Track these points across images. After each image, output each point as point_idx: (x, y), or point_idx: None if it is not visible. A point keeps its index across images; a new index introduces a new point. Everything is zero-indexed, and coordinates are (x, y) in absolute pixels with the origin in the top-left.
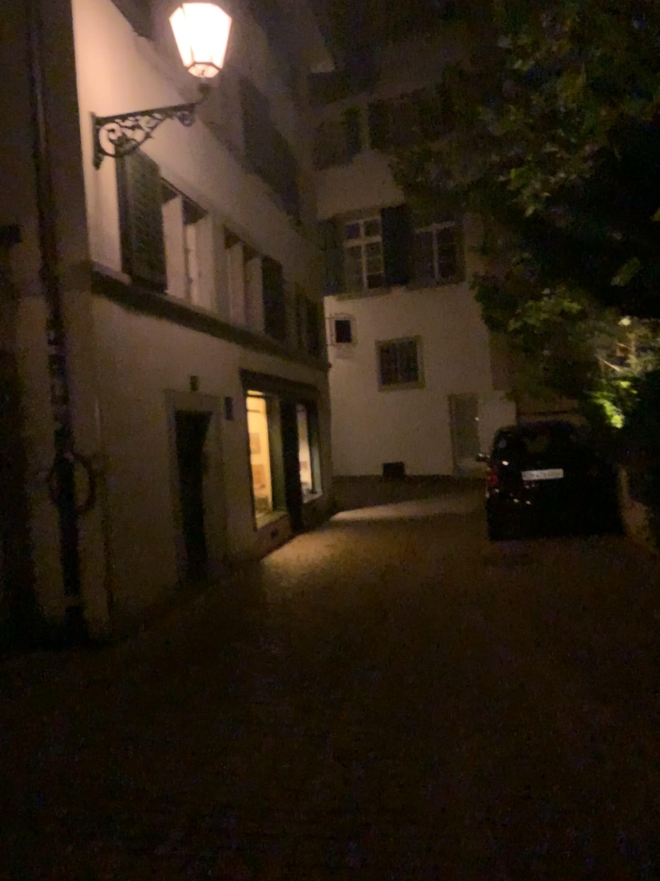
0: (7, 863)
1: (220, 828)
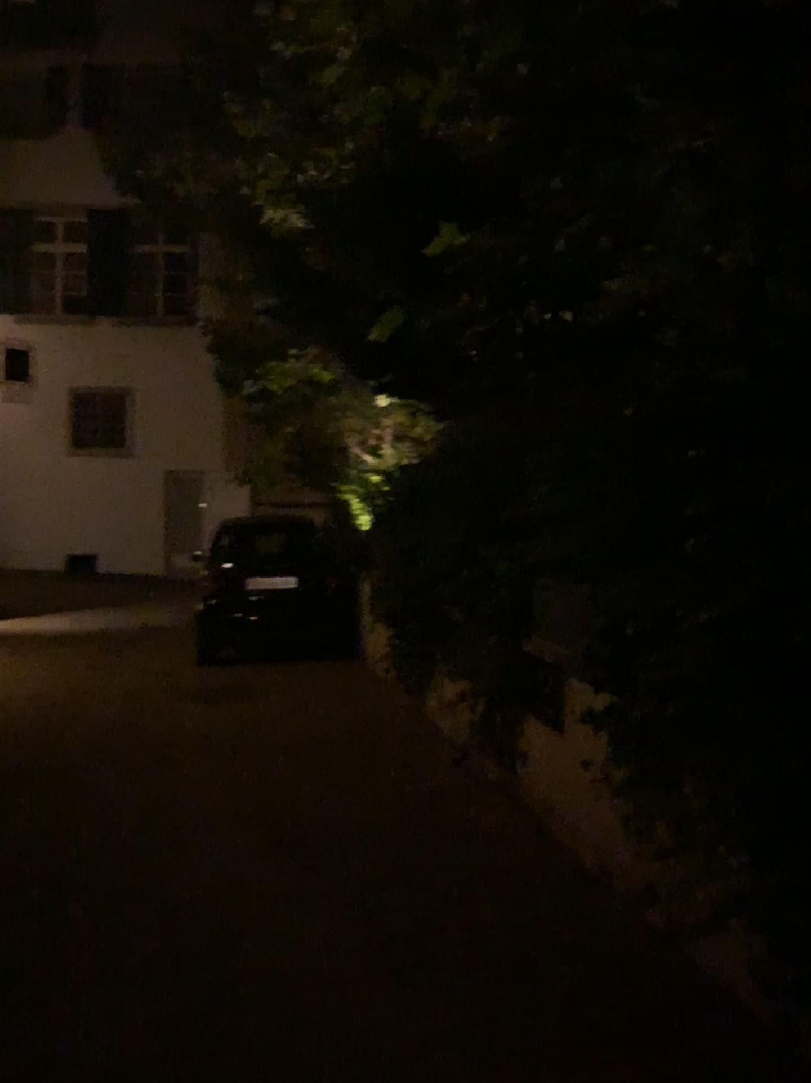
0: None
1: None
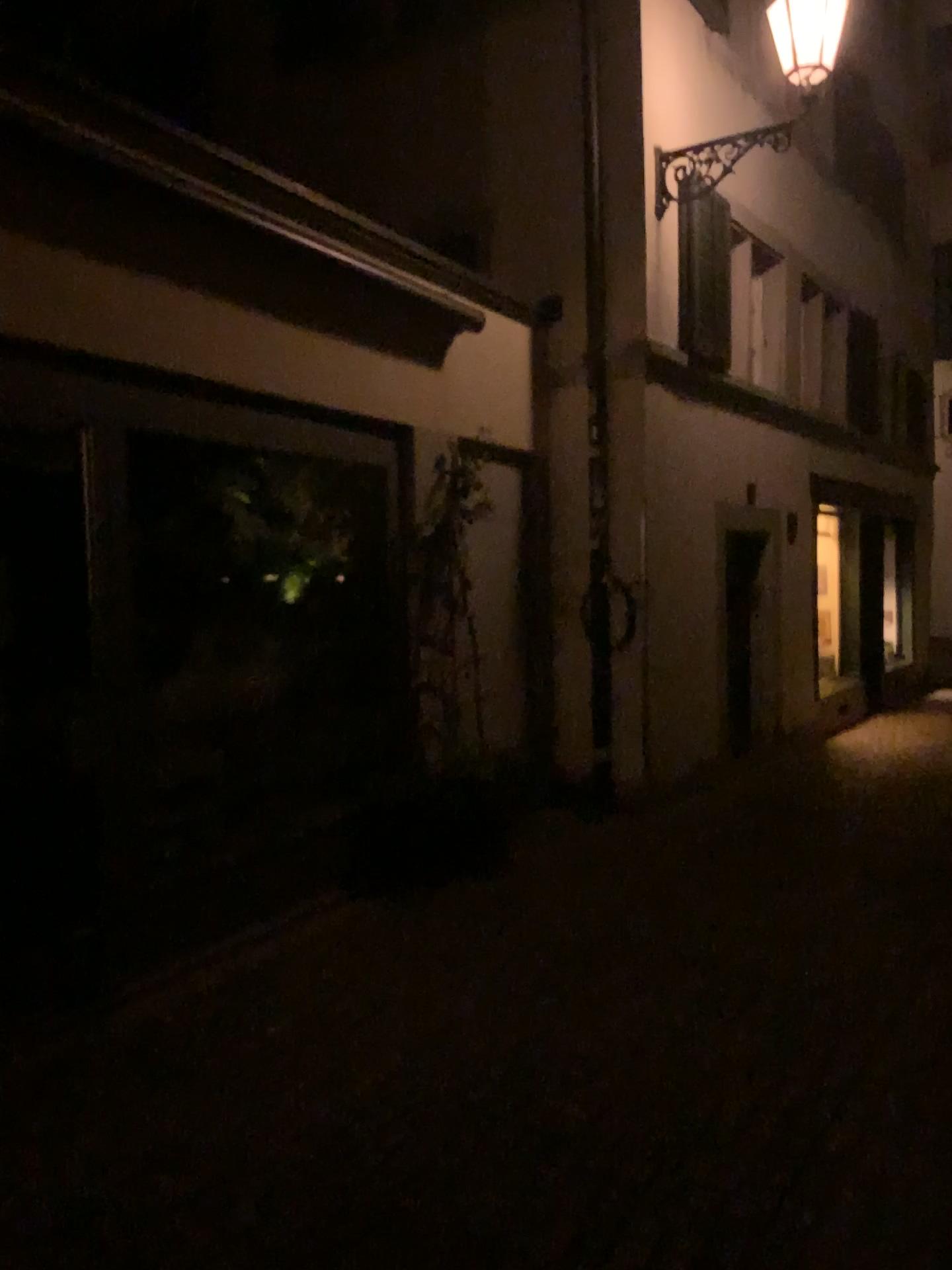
0: (583, 997)
1: (813, 1012)
